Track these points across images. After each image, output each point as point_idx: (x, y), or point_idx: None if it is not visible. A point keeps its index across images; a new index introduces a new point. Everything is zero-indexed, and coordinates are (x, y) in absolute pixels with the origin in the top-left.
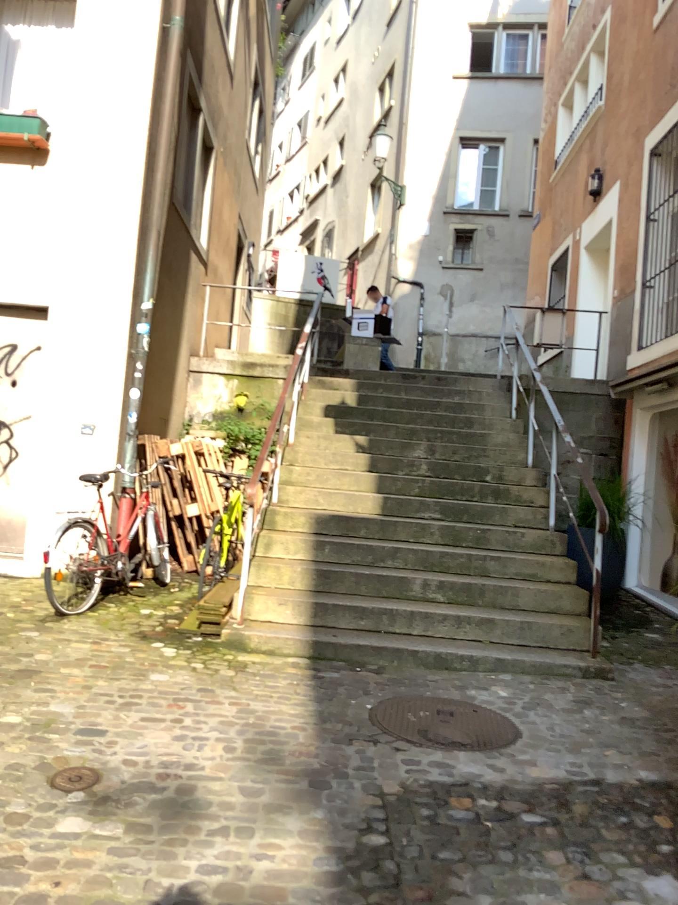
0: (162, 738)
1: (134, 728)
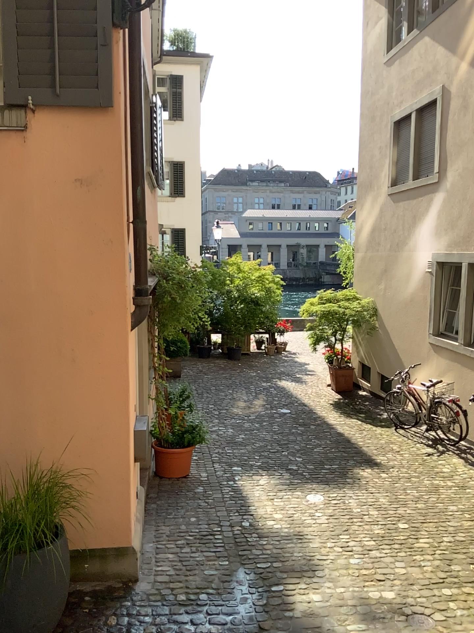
0: None
1: None
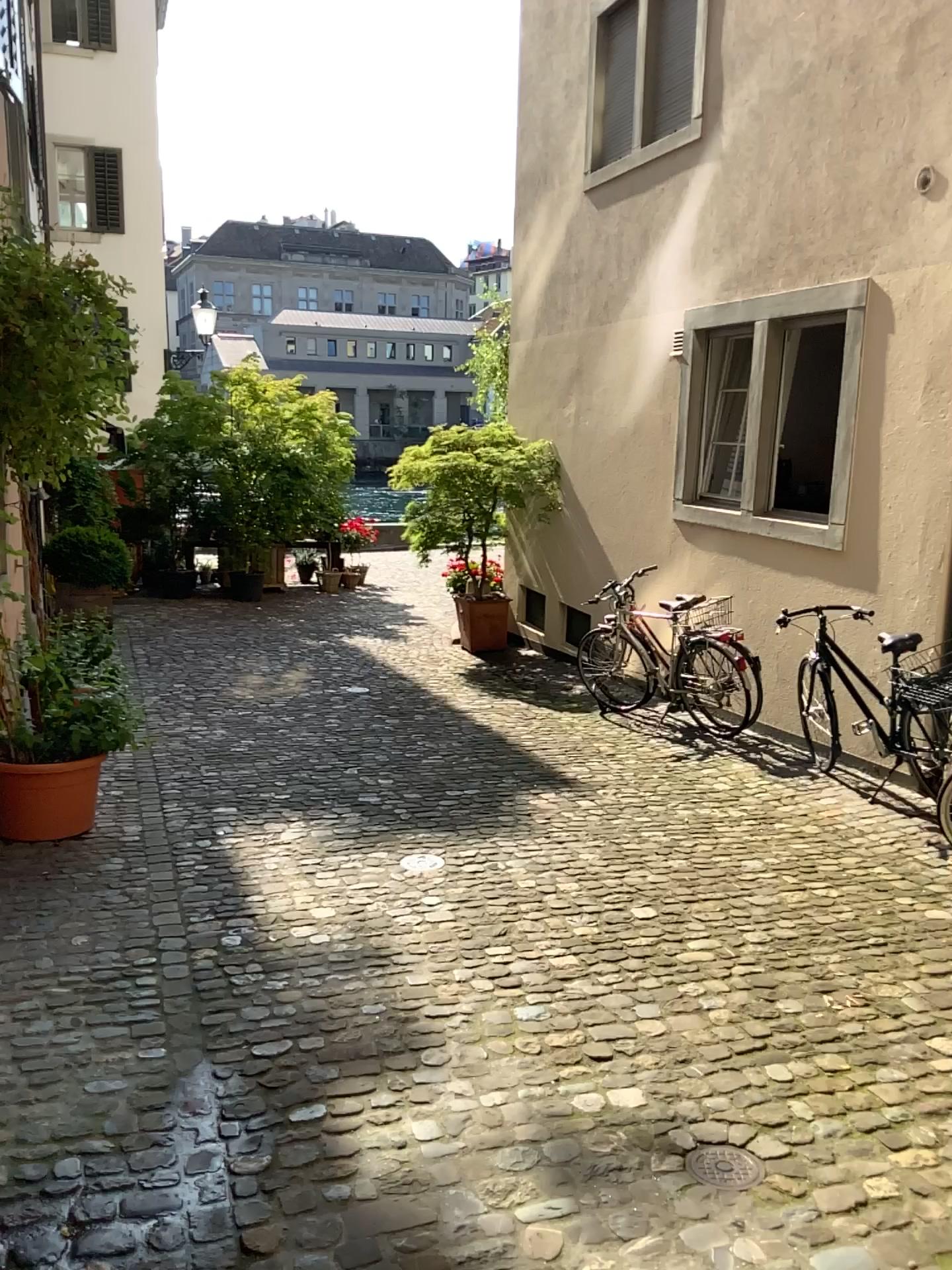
0: (698, 1265)
1: (768, 1267)
